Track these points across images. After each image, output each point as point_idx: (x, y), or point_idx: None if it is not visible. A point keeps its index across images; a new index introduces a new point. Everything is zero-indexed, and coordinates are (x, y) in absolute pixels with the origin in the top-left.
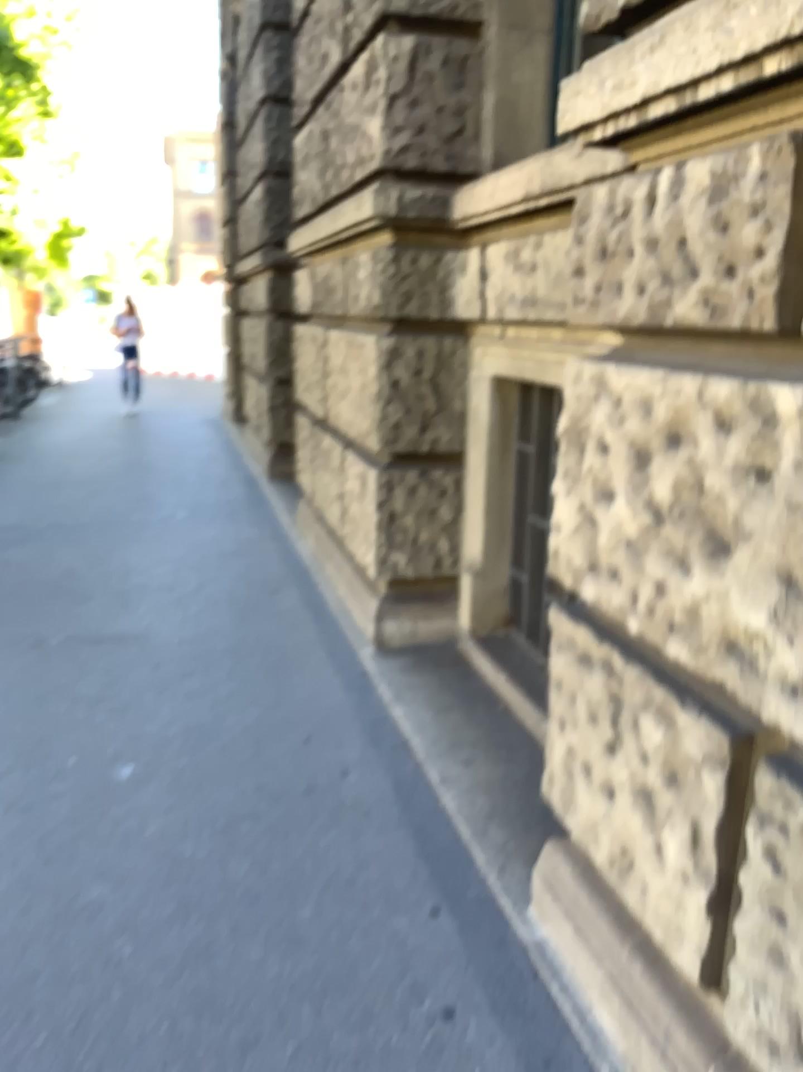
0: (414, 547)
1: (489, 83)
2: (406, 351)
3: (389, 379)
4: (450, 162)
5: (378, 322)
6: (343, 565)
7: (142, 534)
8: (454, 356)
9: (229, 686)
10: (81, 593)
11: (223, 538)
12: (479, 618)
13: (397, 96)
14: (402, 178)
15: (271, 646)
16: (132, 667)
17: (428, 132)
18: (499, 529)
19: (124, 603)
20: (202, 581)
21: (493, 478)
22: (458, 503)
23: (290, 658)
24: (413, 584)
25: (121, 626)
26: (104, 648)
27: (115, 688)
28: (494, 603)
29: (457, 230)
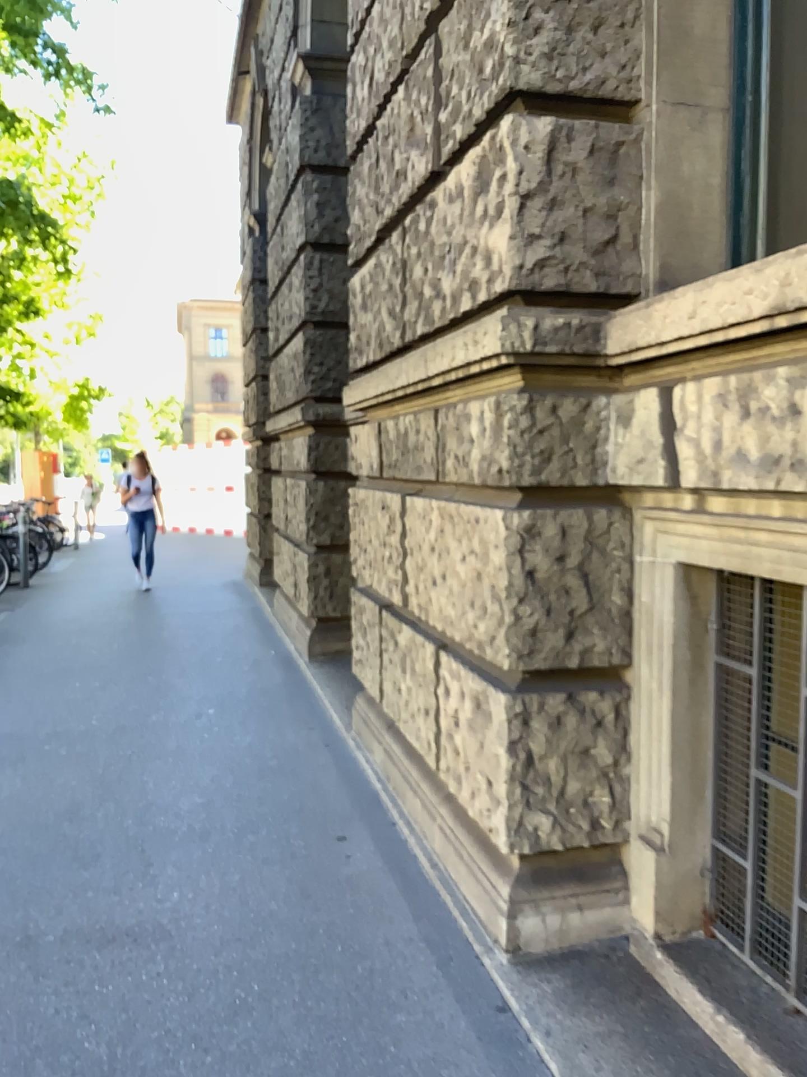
0: (562, 803)
1: (655, 174)
2: (549, 531)
3: (524, 569)
4: (604, 278)
5: (504, 492)
6: (439, 805)
7: (166, 744)
8: (612, 535)
9: (303, 1036)
10: (87, 847)
11: (266, 748)
12: (665, 910)
13: (531, 195)
14: (539, 300)
15: (355, 946)
16: (158, 995)
17: (572, 239)
18: (692, 781)
19: (145, 865)
20: (247, 821)
21: (683, 707)
22: (621, 738)
23: (387, 972)
24: (561, 857)
25: (140, 909)
26: (117, 954)
27: (133, 1046)
28: (686, 888)
29: (622, 366)
